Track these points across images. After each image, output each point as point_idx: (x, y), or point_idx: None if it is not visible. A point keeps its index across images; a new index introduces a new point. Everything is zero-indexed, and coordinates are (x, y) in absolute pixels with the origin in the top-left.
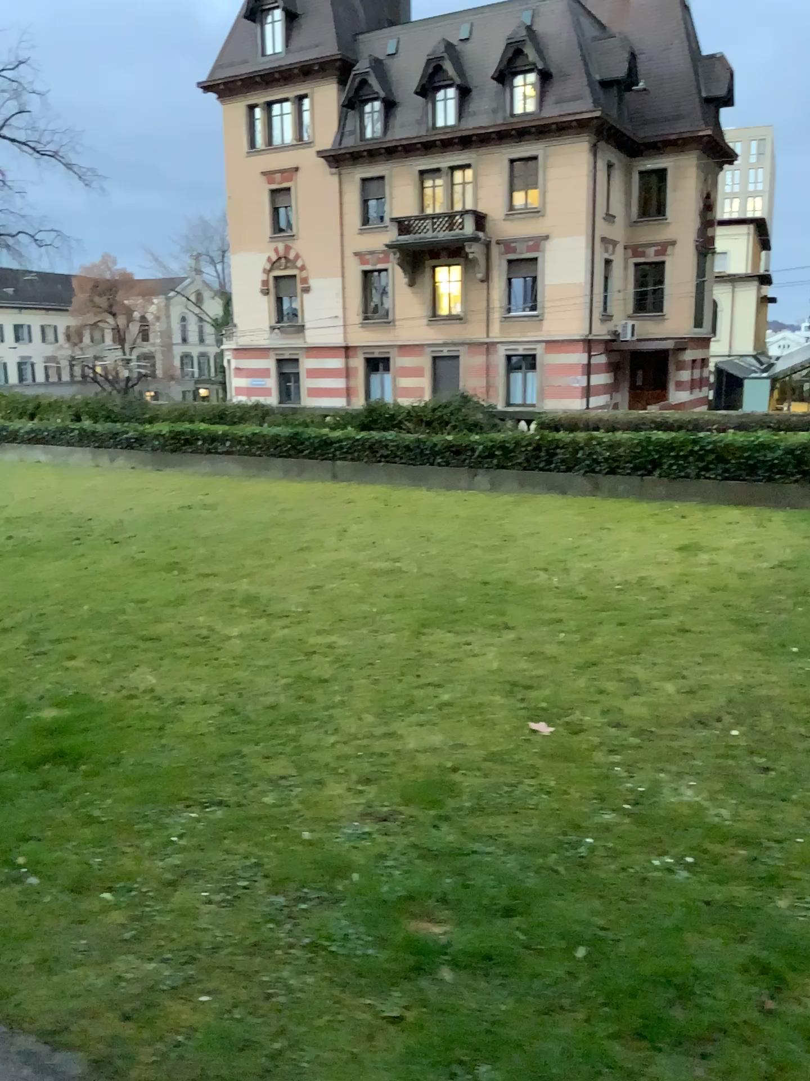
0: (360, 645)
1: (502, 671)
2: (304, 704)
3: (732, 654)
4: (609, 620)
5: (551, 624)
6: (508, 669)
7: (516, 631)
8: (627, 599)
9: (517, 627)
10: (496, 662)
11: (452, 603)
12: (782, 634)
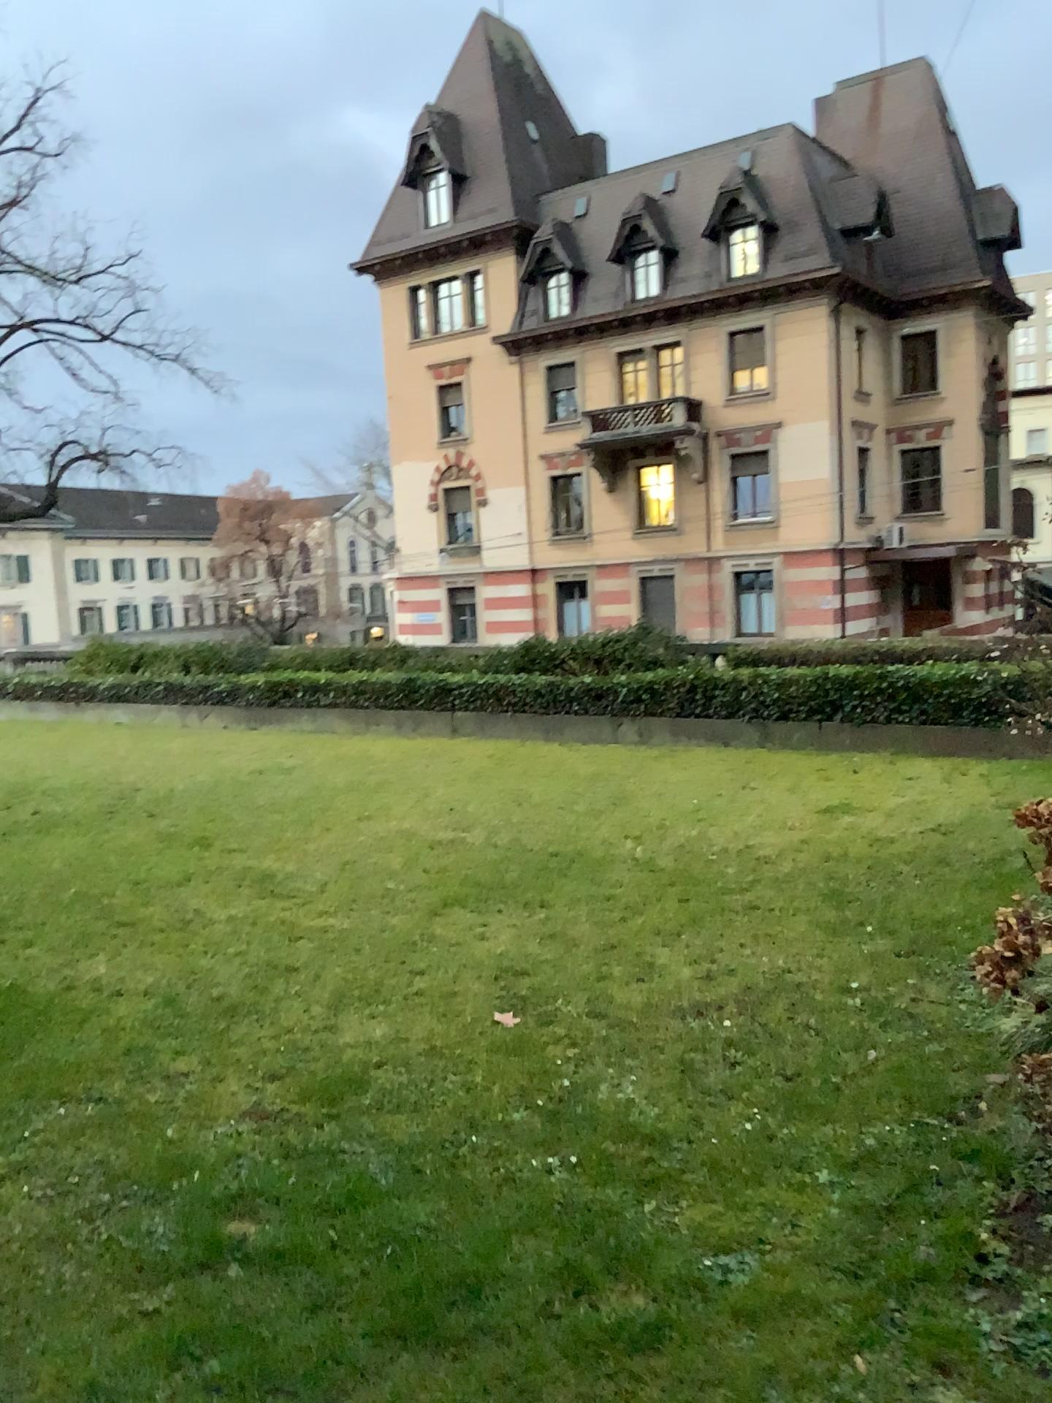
0: (352, 928)
1: (498, 955)
2: (248, 993)
3: (787, 934)
4: (665, 896)
5: (592, 901)
6: (506, 954)
7: (545, 909)
8: (704, 871)
9: (548, 906)
10: (498, 946)
11: (489, 879)
12: (863, 911)
